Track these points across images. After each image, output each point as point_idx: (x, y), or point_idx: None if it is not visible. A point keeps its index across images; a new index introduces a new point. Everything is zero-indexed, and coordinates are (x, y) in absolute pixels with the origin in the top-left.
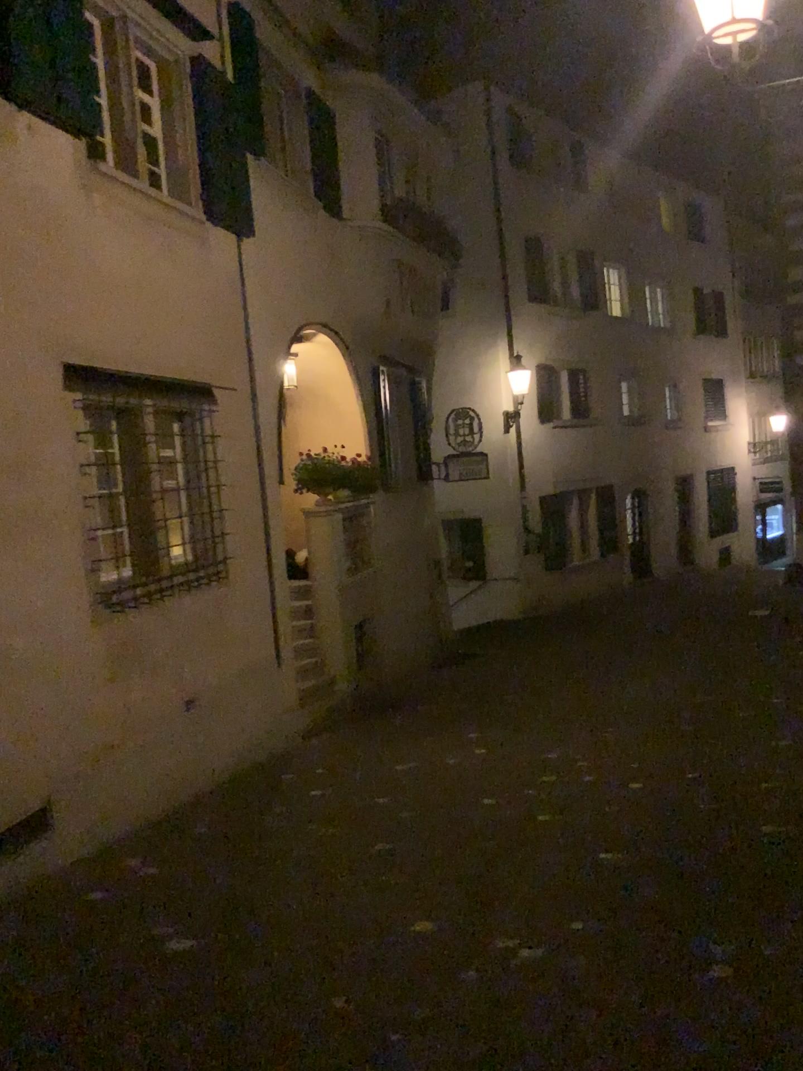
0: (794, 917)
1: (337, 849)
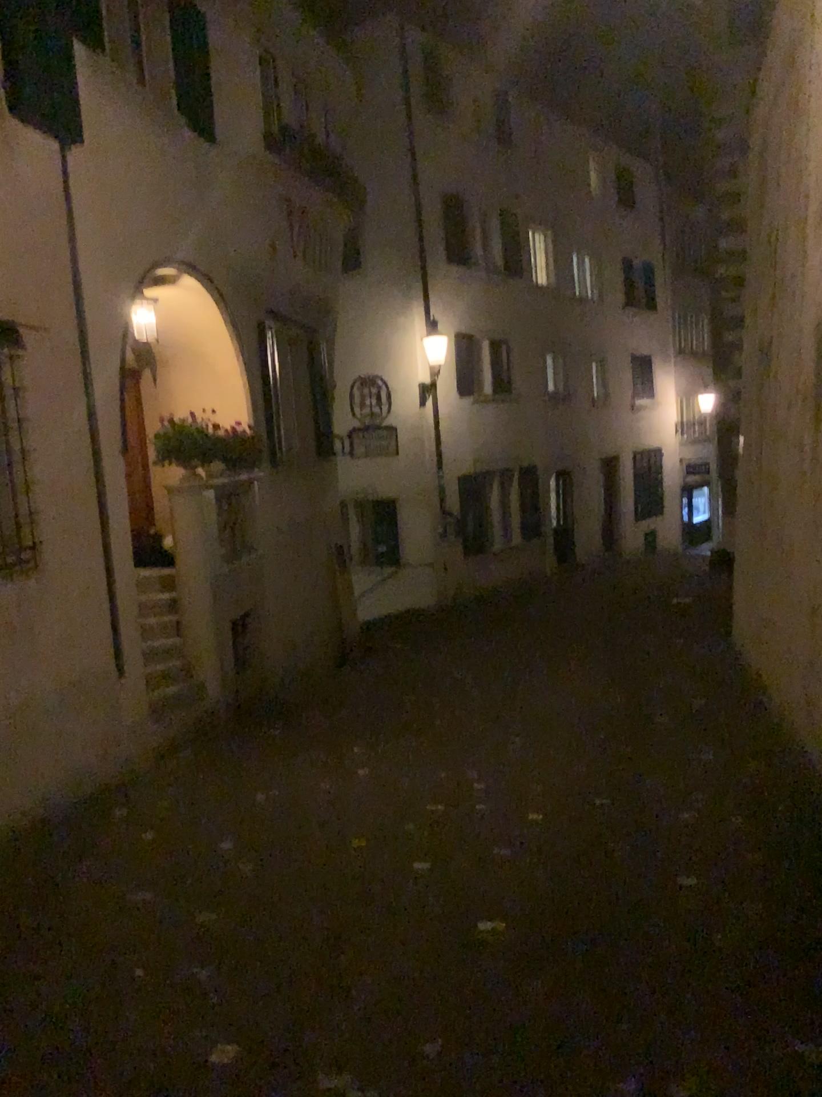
0: (716, 1030)
1: (139, 929)
